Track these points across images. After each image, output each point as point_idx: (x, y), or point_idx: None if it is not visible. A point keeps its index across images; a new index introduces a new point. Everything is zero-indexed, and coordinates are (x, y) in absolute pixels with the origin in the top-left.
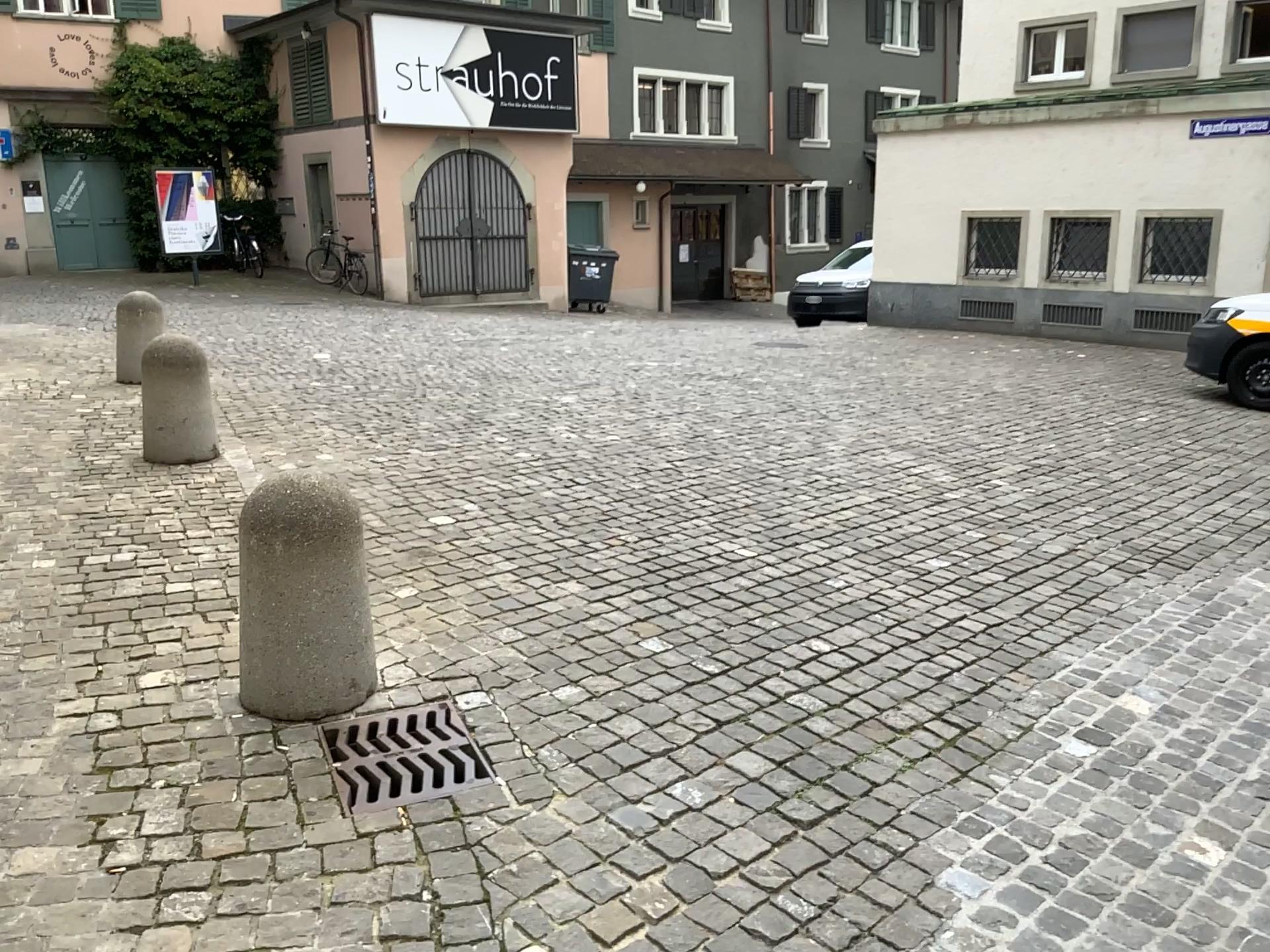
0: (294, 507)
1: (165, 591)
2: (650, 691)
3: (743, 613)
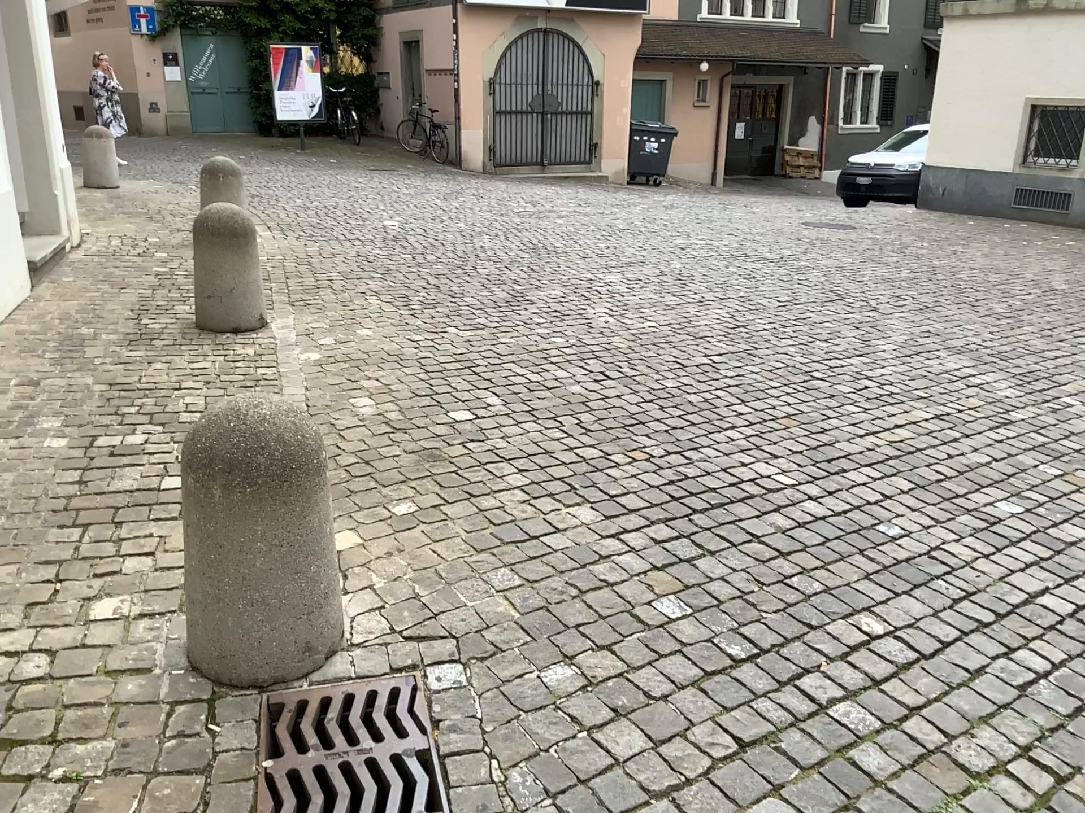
0: (235, 446)
1: (161, 485)
2: (659, 678)
3: (777, 563)
